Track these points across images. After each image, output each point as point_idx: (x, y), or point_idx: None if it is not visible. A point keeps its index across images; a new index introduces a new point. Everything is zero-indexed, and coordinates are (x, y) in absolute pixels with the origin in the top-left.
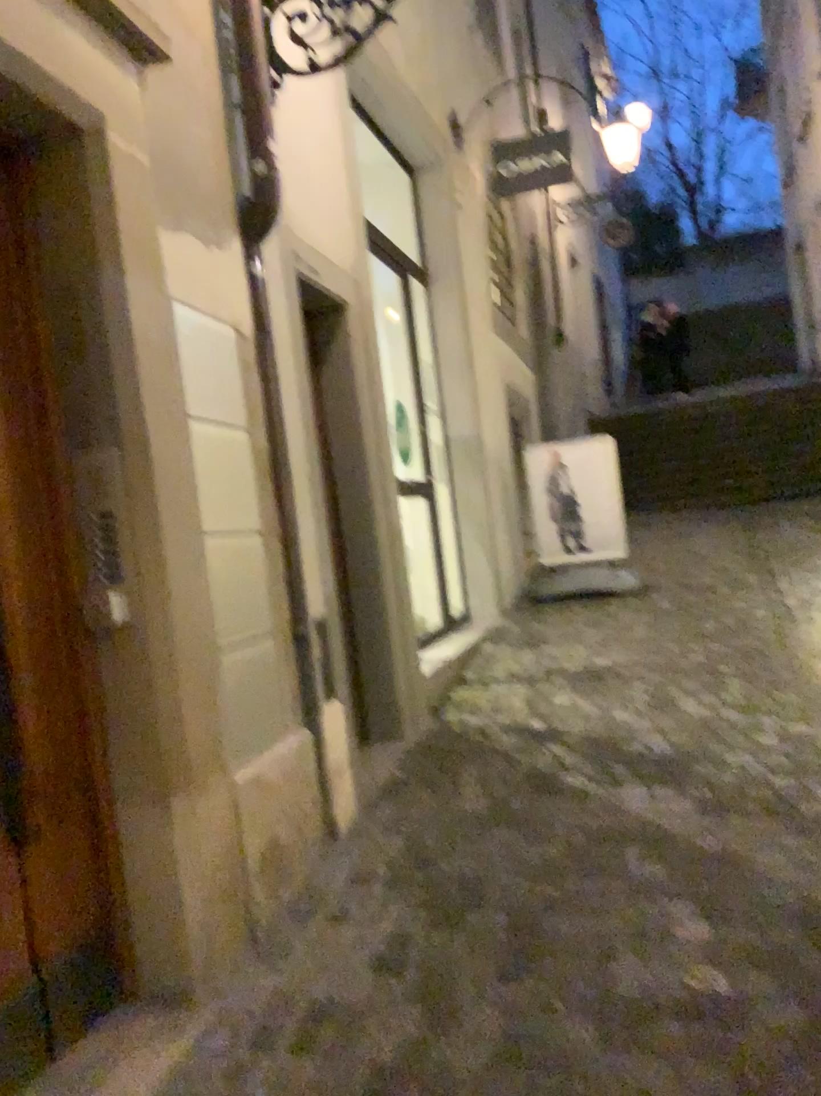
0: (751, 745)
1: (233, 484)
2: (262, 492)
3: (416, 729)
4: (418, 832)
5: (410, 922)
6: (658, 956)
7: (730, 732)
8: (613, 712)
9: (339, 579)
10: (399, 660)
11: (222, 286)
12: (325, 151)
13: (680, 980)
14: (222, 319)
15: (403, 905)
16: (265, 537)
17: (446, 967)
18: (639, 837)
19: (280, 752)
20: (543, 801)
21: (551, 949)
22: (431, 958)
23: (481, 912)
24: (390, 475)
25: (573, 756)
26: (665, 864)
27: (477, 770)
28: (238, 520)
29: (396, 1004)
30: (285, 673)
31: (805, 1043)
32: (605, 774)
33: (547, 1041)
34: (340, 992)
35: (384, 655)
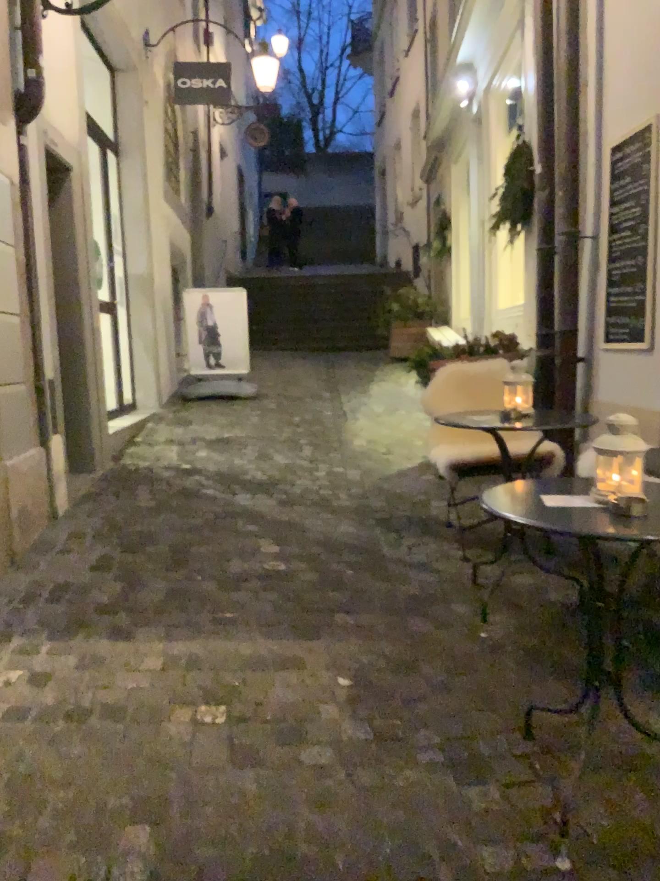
0: (312, 476)
1: (8, 282)
2: (24, 291)
3: (103, 465)
4: (112, 514)
5: (112, 550)
6: (251, 558)
7: (301, 471)
8: (233, 460)
9: (59, 359)
10: (94, 419)
11: (5, 151)
12: (68, 61)
13: (261, 565)
14: (5, 173)
15: (107, 543)
16: (25, 320)
17: (136, 566)
18: (244, 515)
19: (30, 456)
20: (189, 500)
21: (194, 558)
22: (127, 563)
23: (154, 545)
24: (96, 293)
25: (207, 480)
26: (258, 526)
27: (147, 486)
28: (11, 306)
29: (108, 581)
30: (33, 409)
31: (317, 584)
32: (227, 488)
33: (192, 589)
34: (74, 578)
35: (85, 414)
